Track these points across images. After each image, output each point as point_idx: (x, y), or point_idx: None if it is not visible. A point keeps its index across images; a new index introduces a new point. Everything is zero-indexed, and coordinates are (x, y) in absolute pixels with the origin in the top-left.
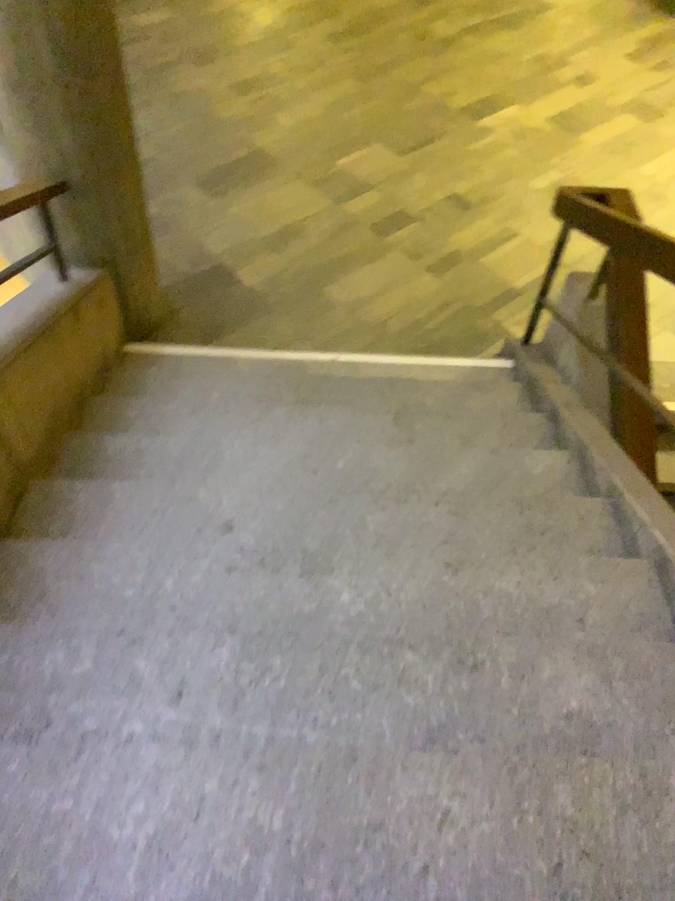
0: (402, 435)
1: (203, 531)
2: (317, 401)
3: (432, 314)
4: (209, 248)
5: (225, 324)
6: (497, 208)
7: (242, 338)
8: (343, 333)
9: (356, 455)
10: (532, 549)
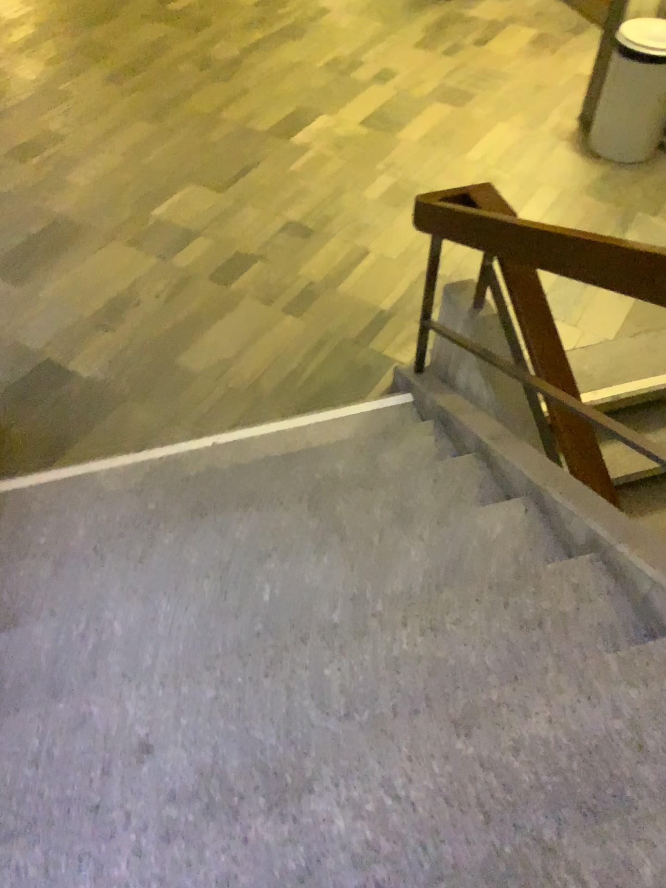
0: (321, 526)
1: (111, 765)
2: (207, 506)
3: (304, 360)
4: (28, 345)
5: (71, 432)
6: (337, 226)
7: (95, 443)
8: (212, 407)
9: (277, 573)
10: (534, 652)
